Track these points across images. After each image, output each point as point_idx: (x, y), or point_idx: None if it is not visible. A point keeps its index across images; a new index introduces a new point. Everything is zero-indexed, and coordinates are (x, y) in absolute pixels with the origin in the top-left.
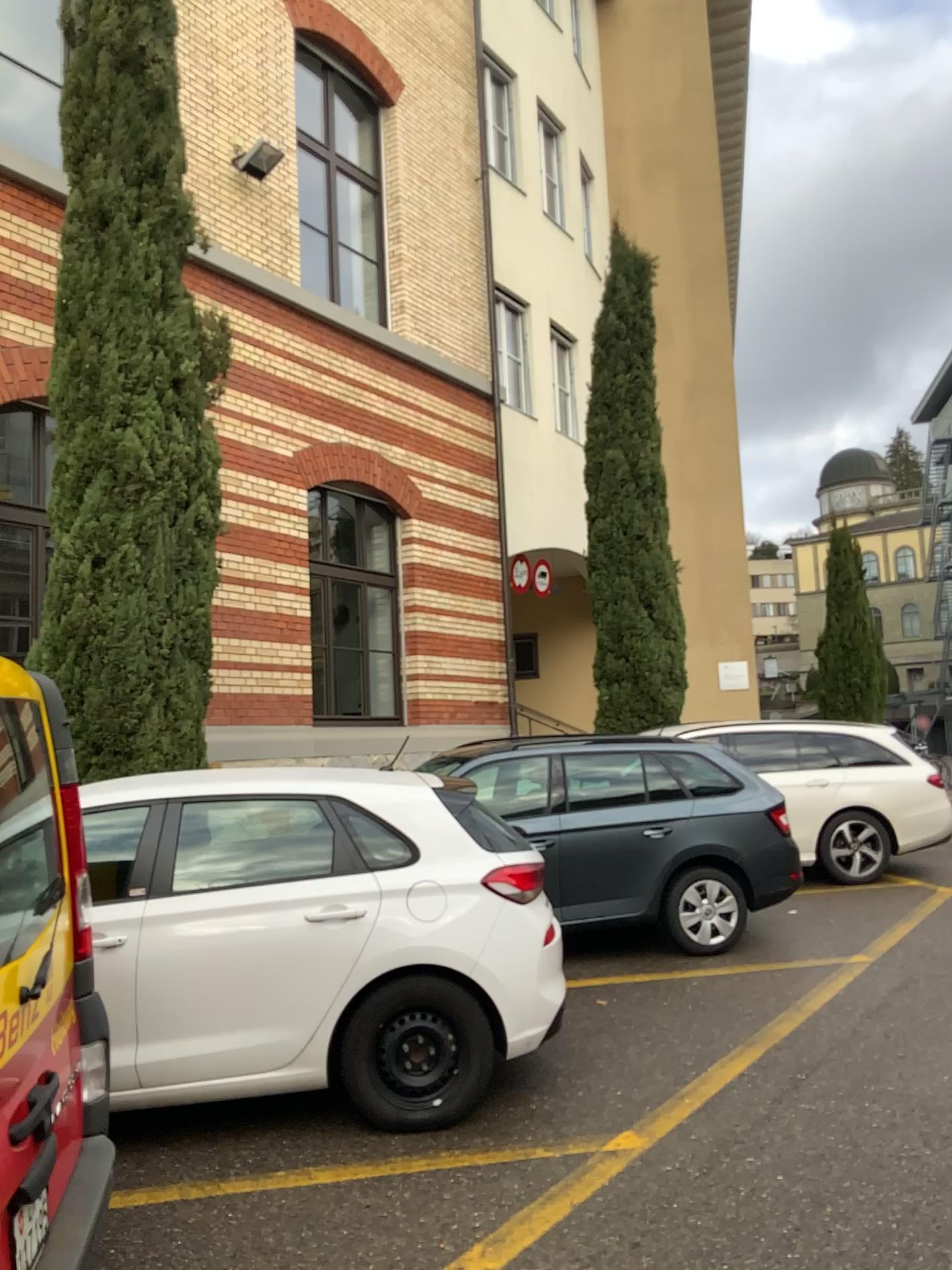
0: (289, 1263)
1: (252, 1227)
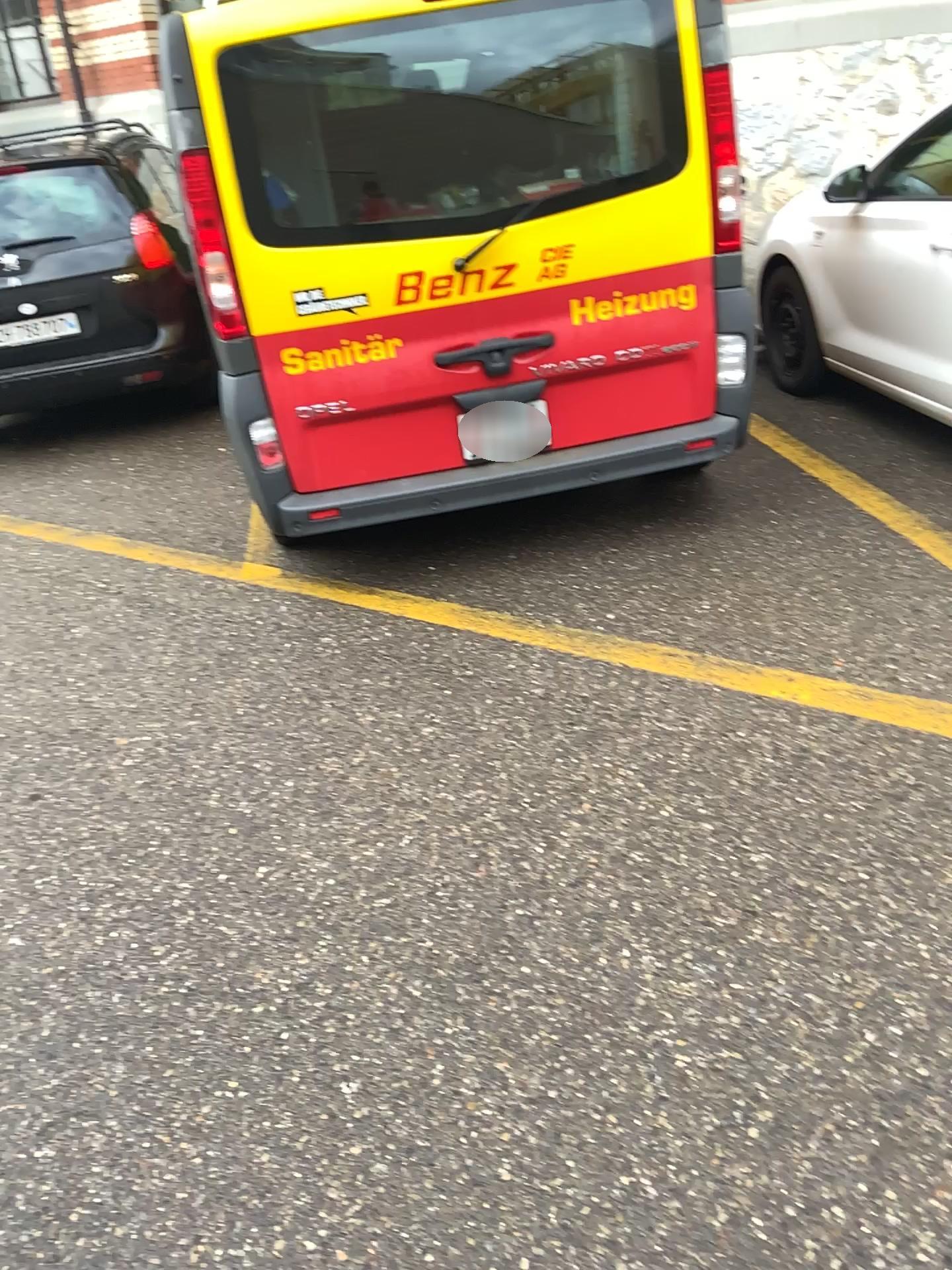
0: (782, 598)
1: (839, 566)
